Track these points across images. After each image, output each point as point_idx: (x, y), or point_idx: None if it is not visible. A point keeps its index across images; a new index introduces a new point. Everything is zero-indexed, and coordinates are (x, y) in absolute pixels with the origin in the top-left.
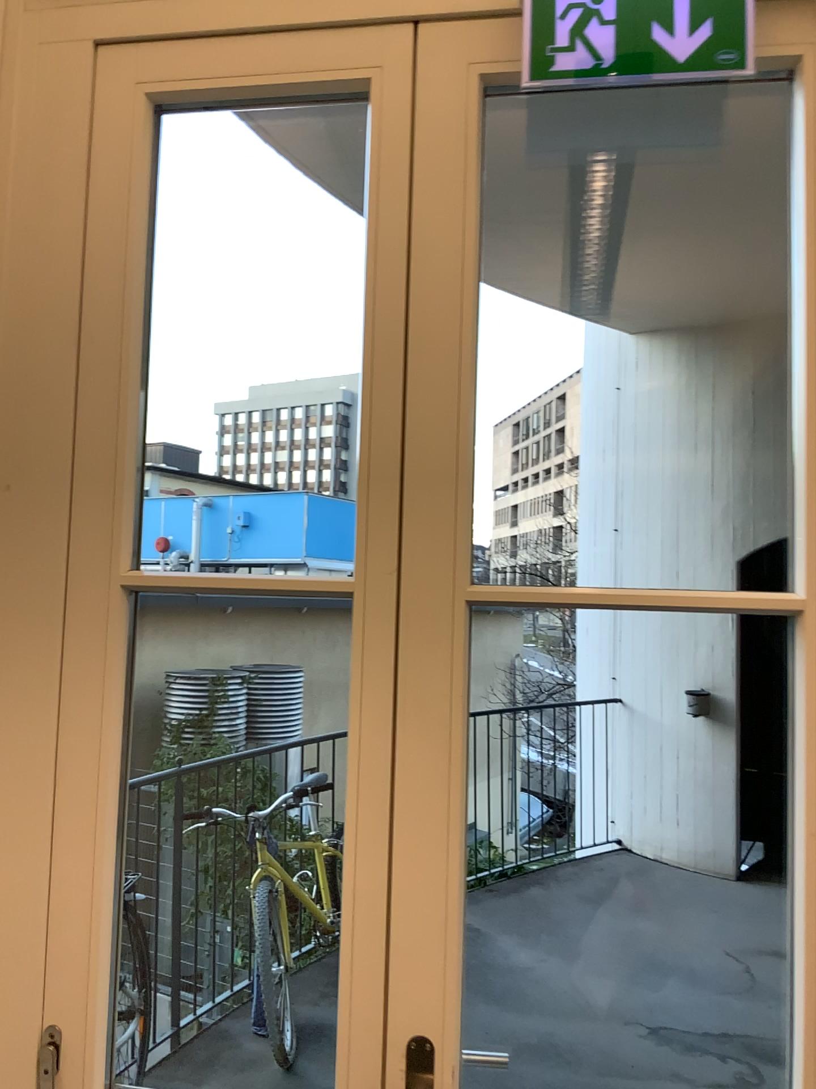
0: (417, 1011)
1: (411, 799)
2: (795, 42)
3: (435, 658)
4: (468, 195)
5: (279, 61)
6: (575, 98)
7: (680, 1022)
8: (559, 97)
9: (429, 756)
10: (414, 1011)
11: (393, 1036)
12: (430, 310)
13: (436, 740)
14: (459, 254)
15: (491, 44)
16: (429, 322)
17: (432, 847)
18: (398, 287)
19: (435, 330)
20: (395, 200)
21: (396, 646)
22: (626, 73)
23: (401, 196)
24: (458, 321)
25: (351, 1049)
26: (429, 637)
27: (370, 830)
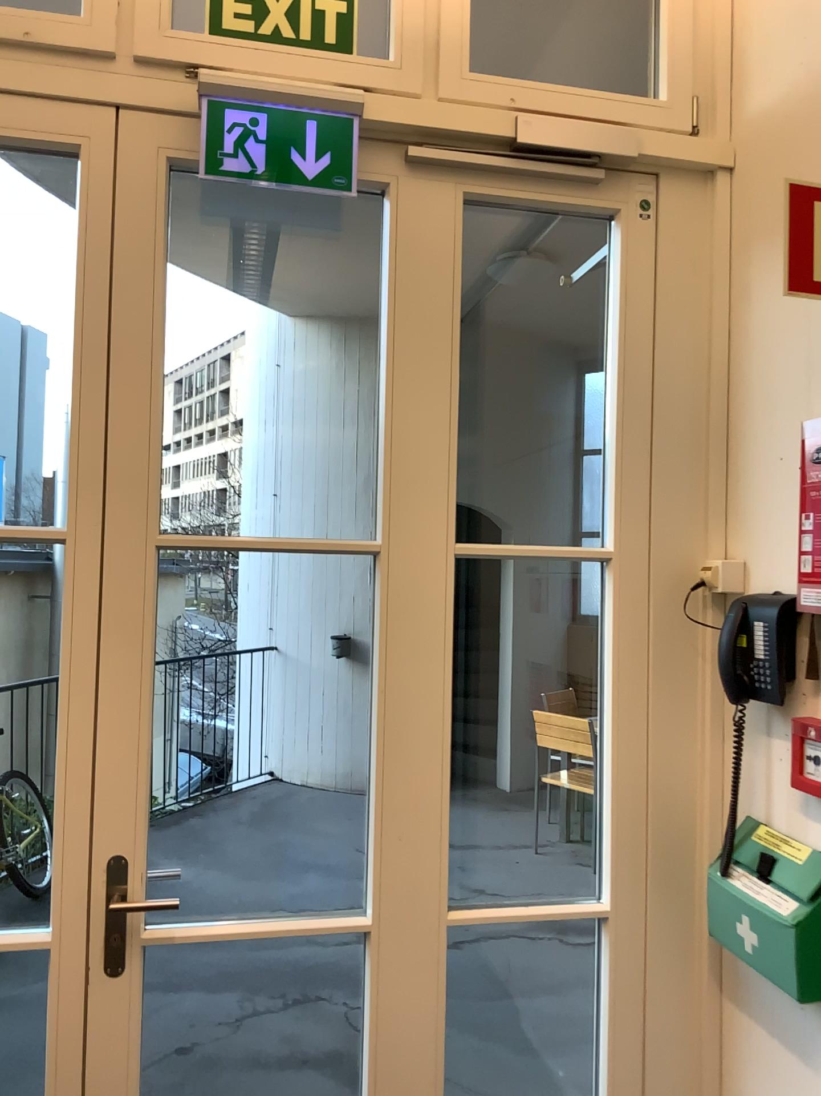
0: (117, 836)
1: (112, 688)
2: (385, 171)
3: (131, 586)
4: (157, 244)
5: (2, 115)
6: (237, 184)
7: (315, 896)
8: (226, 182)
9: (126, 656)
10: (114, 837)
11: (99, 856)
12: (128, 329)
13: (131, 645)
14: (150, 289)
15: (176, 133)
16: (127, 338)
17: (128, 721)
18: (102, 308)
19: (132, 344)
20: (100, 241)
21: (101, 577)
22: (273, 177)
23: (105, 239)
24: (149, 340)
25: (66, 871)
26: (125, 571)
27: (80, 712)
